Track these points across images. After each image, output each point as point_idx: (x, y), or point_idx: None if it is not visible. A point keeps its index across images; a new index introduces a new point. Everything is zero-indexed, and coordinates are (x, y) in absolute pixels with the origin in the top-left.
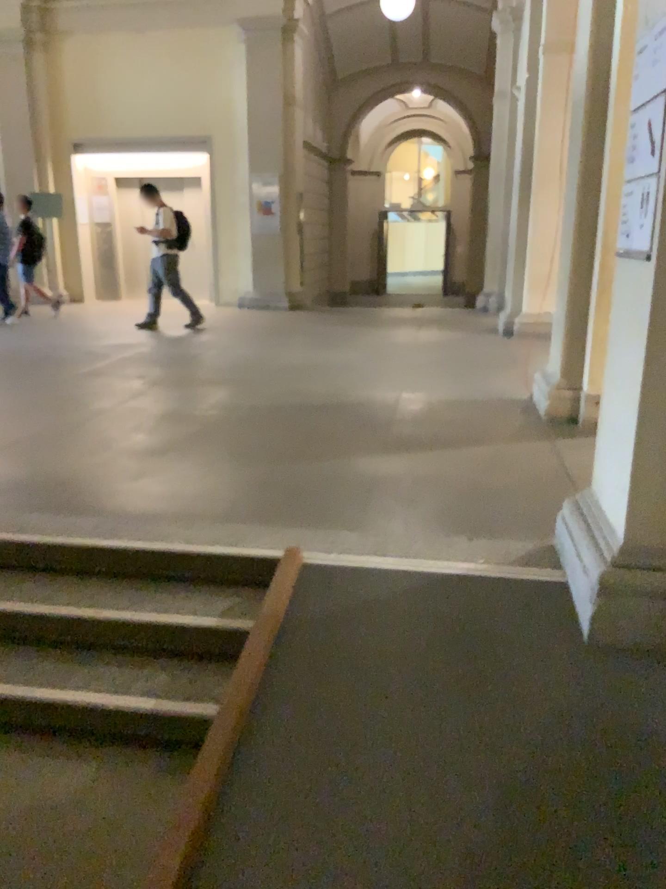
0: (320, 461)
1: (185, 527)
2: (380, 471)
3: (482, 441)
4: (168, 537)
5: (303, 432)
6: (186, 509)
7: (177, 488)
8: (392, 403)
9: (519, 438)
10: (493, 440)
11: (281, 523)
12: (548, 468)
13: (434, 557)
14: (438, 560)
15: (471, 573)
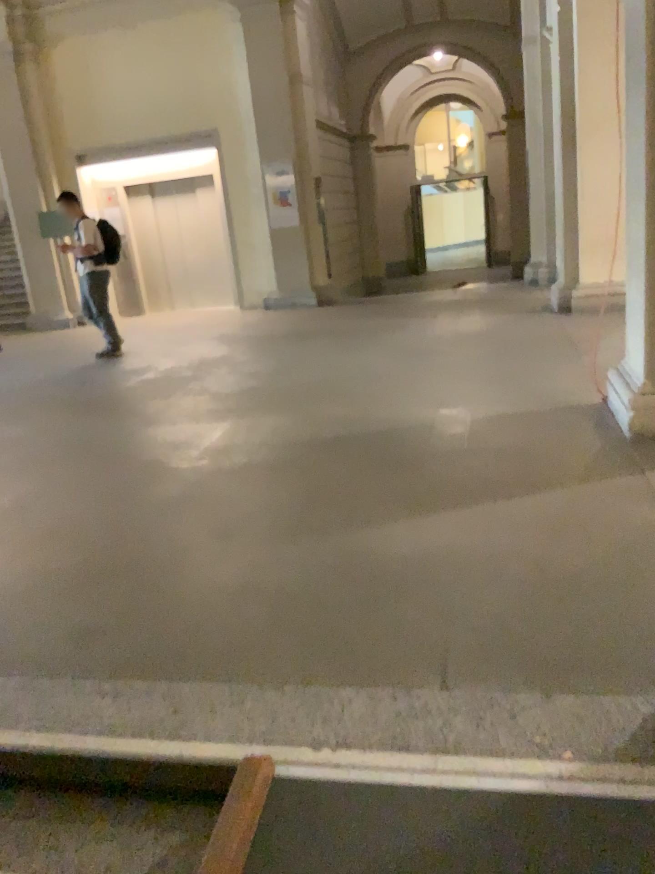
0: (326, 540)
1: (116, 694)
2: (409, 553)
3: (549, 485)
4: (84, 722)
5: (310, 489)
6: (126, 654)
7: (124, 610)
8: (426, 430)
9: (600, 476)
10: (564, 481)
11: (256, 678)
12: (651, 528)
13: (491, 751)
14: (499, 758)
15: (557, 794)
